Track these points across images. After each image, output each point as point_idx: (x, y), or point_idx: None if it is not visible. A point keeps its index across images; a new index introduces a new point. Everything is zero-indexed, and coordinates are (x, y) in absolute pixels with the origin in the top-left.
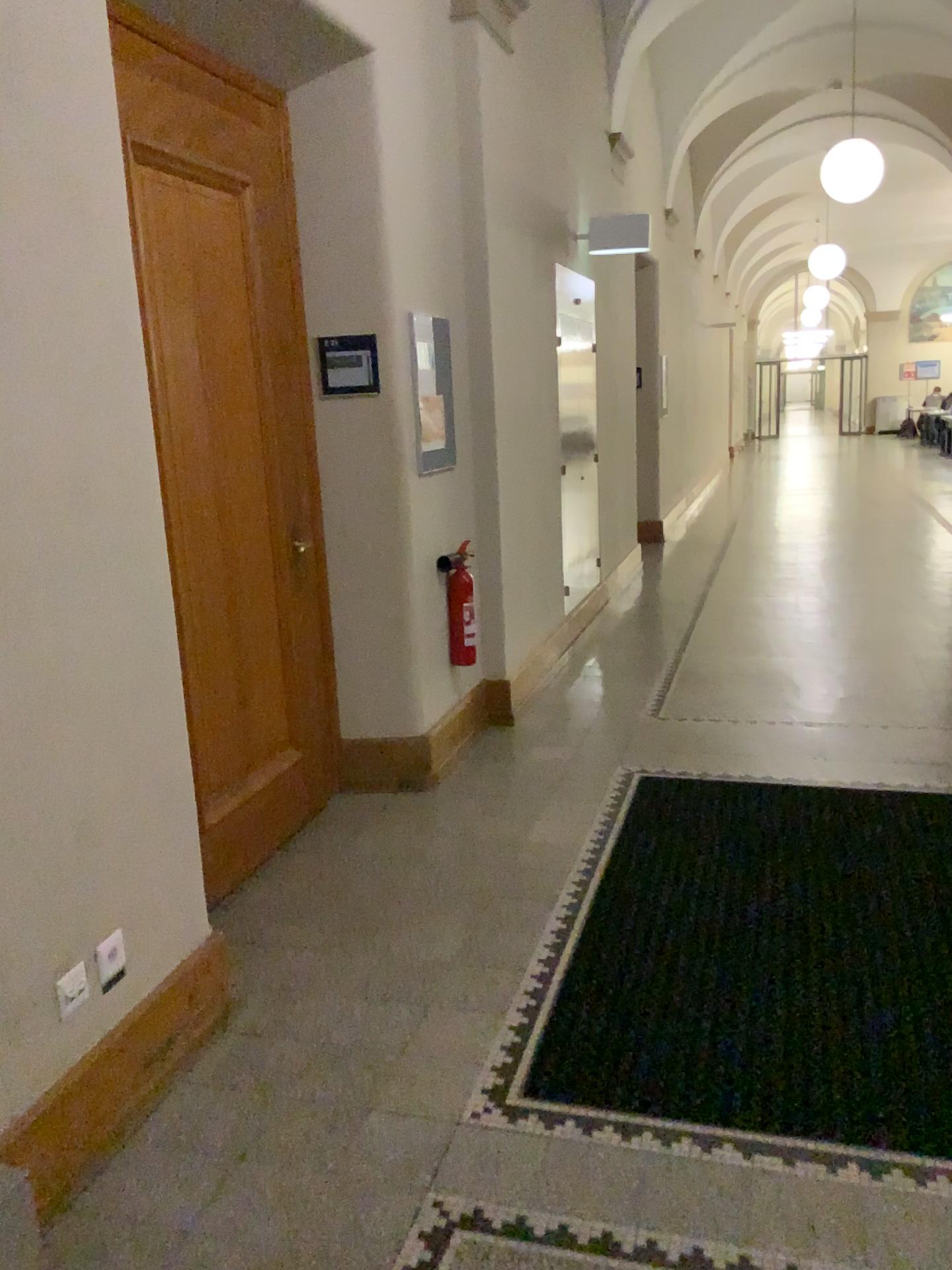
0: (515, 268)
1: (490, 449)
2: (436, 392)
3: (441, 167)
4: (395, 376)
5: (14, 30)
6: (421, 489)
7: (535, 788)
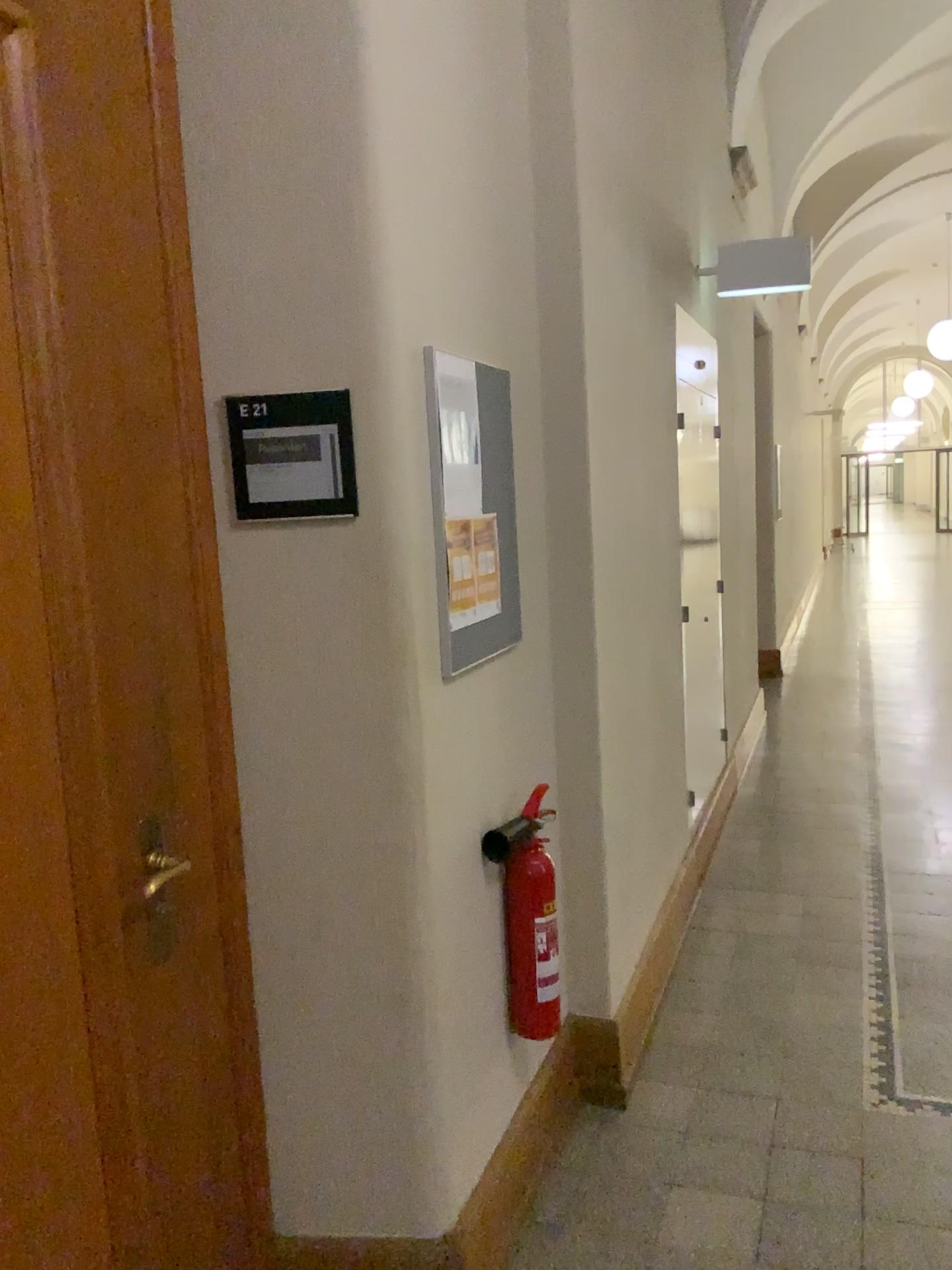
0: (622, 297)
1: (583, 606)
2: (482, 510)
3: (495, 89)
4: (392, 481)
5: None
6: (450, 706)
7: None
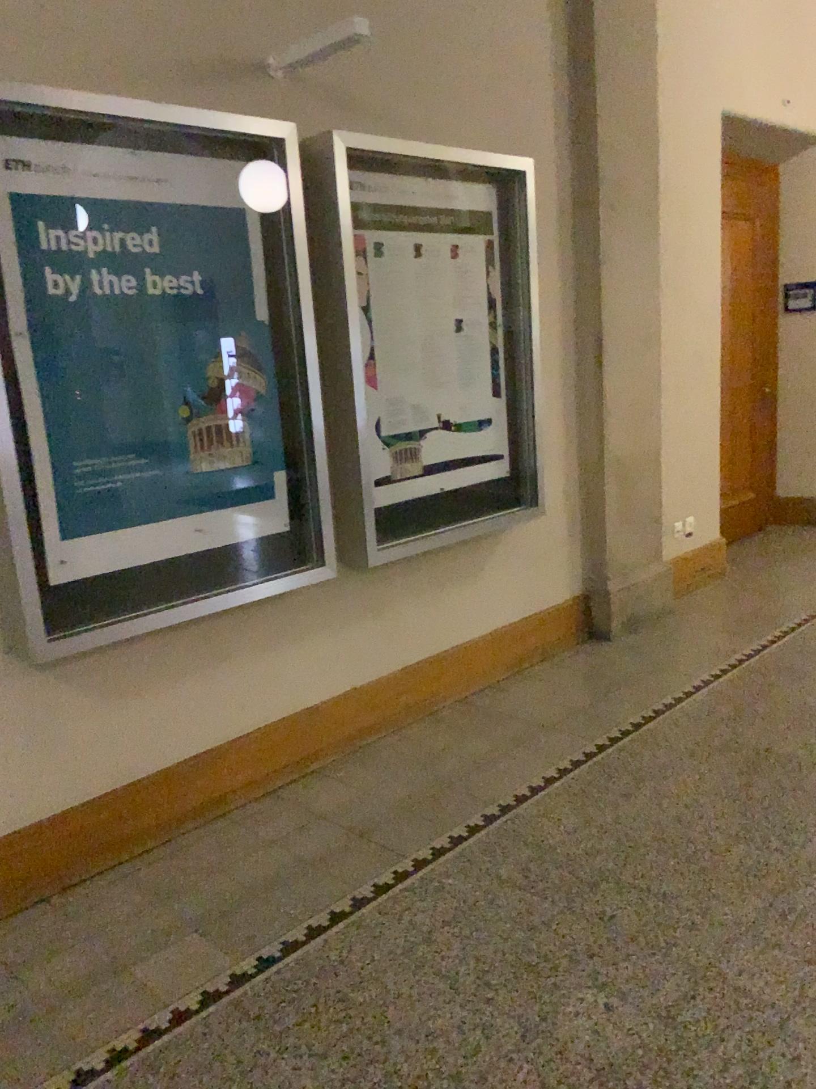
0: None
1: None
2: None
3: None
4: None
5: (693, 196)
6: None
7: None
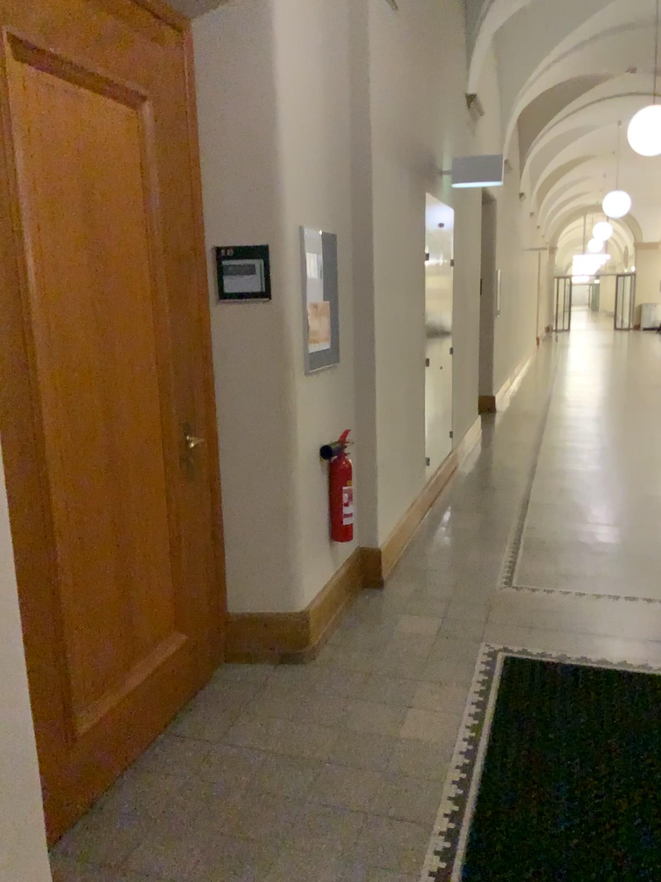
0: (394, 194)
1: (369, 349)
2: (323, 299)
3: (333, 99)
4: (285, 285)
5: None
6: (307, 386)
7: (405, 667)
